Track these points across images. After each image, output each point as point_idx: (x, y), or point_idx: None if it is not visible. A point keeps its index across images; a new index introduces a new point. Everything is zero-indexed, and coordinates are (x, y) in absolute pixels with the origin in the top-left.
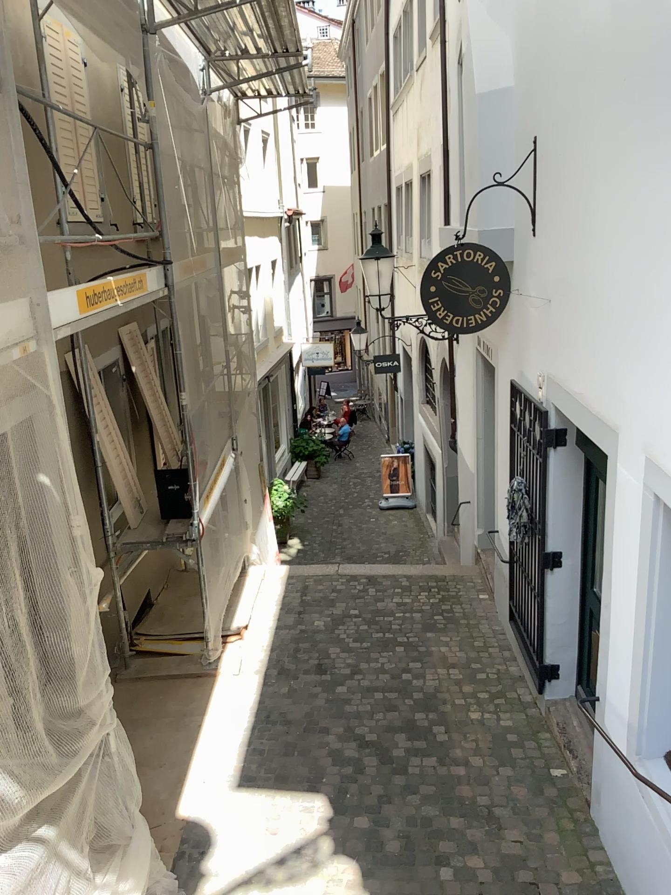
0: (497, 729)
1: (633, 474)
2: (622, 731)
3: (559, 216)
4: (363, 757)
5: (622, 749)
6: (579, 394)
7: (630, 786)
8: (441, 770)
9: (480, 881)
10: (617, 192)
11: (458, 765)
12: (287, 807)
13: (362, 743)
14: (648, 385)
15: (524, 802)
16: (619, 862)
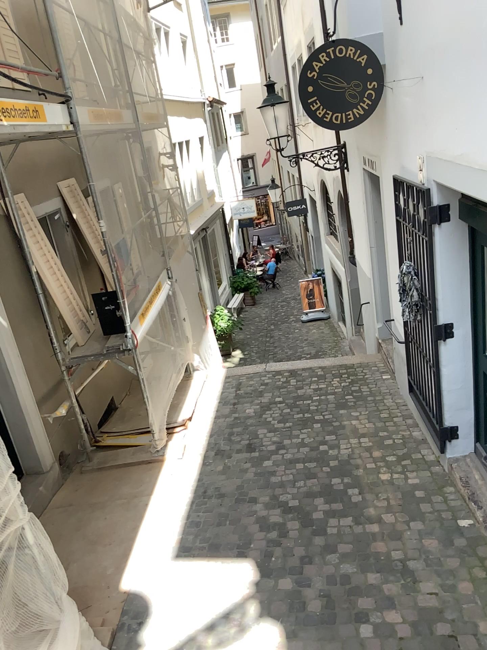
0: (406, 487)
1: None
2: None
3: None
4: (286, 522)
5: None
6: (459, 157)
7: None
8: (357, 529)
9: (400, 637)
10: None
11: (372, 523)
12: (218, 574)
13: (285, 510)
14: None
15: (435, 554)
16: None
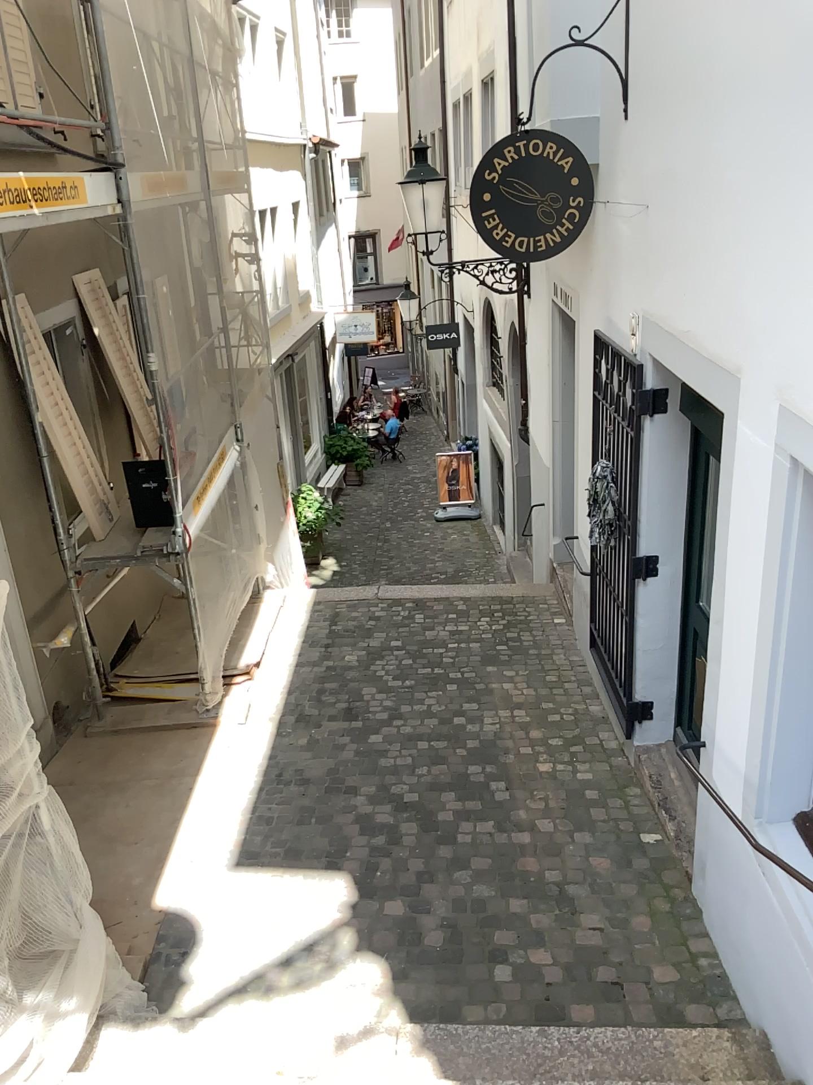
0: (574, 785)
1: (761, 434)
2: (737, 787)
3: (660, 75)
4: (400, 825)
5: (735, 811)
6: (685, 334)
7: (746, 860)
8: (500, 838)
9: (547, 981)
10: (747, 5)
11: (522, 832)
12: (299, 892)
13: (399, 807)
14: (786, 297)
15: (605, 877)
16: (729, 954)
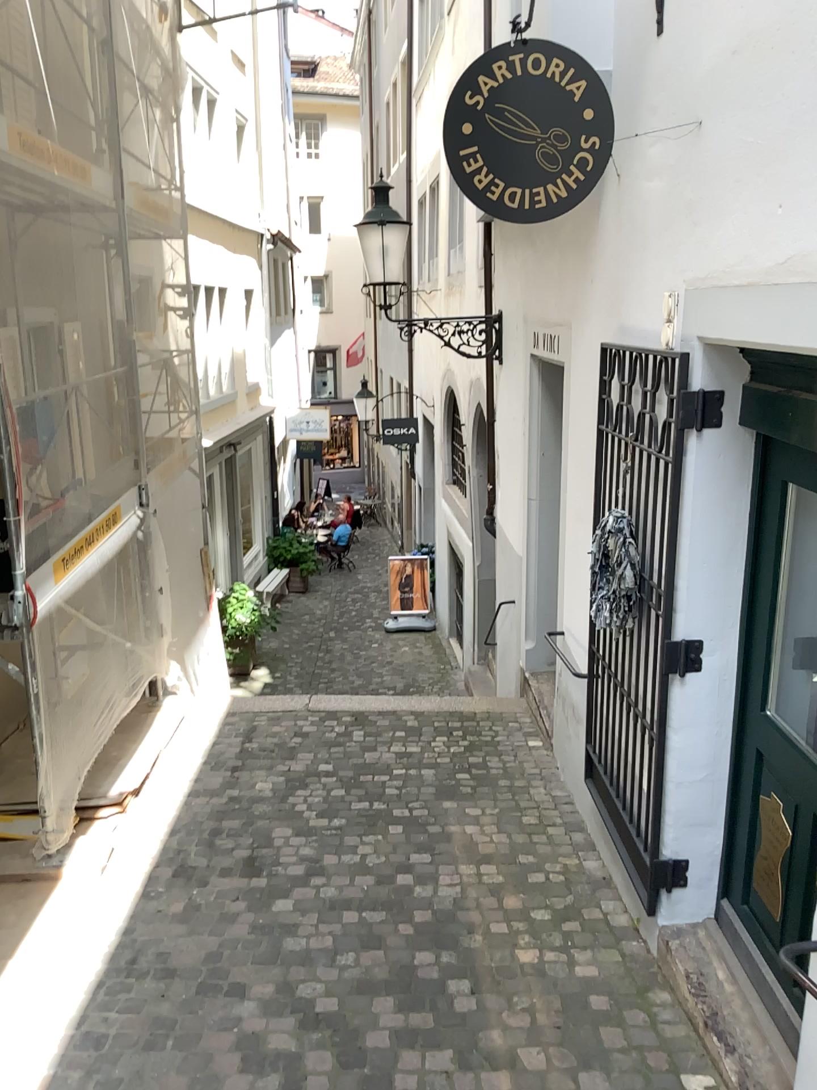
0: (573, 987)
1: None
2: None
3: None
4: (305, 1055)
5: None
6: (778, 269)
7: None
8: (463, 1085)
9: None
10: None
11: (497, 1072)
12: None
13: (306, 1021)
14: None
15: None
16: None
